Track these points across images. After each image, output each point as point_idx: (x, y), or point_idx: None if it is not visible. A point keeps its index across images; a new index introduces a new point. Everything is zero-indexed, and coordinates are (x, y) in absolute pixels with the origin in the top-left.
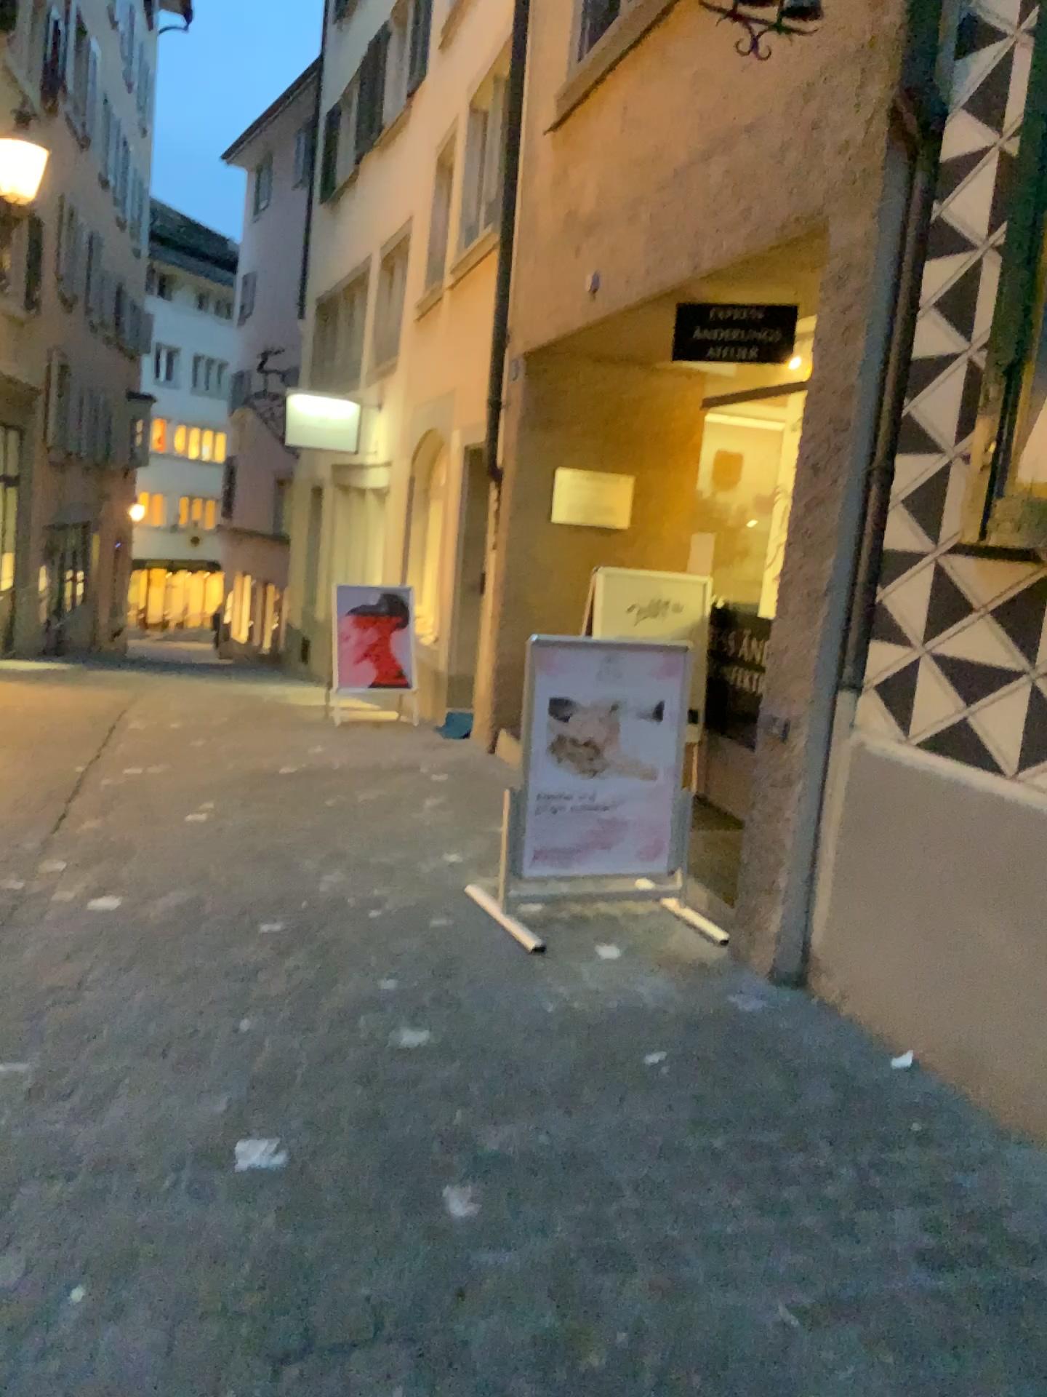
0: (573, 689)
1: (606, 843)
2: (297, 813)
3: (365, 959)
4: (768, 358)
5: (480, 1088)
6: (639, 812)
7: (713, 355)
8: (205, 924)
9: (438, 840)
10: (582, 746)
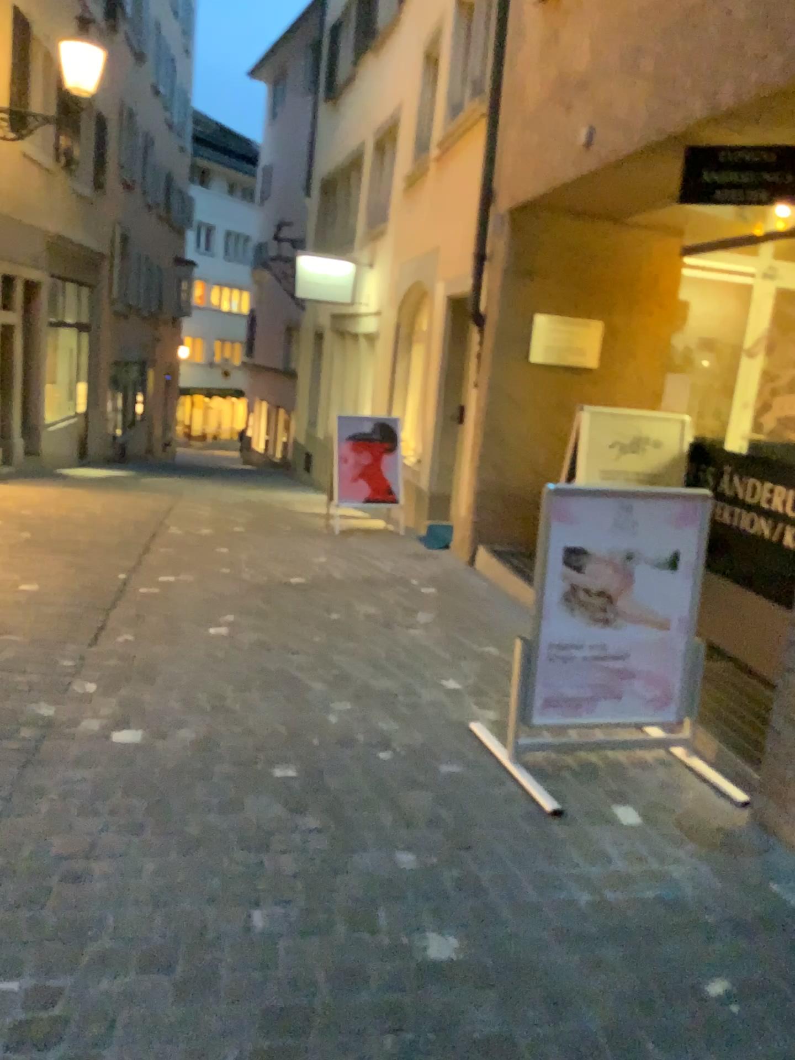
0: (588, 537)
1: (616, 691)
2: (307, 632)
3: (379, 820)
4: (777, 201)
5: (526, 1038)
6: (649, 661)
7: (718, 201)
8: (218, 770)
9: (437, 665)
10: (595, 596)
